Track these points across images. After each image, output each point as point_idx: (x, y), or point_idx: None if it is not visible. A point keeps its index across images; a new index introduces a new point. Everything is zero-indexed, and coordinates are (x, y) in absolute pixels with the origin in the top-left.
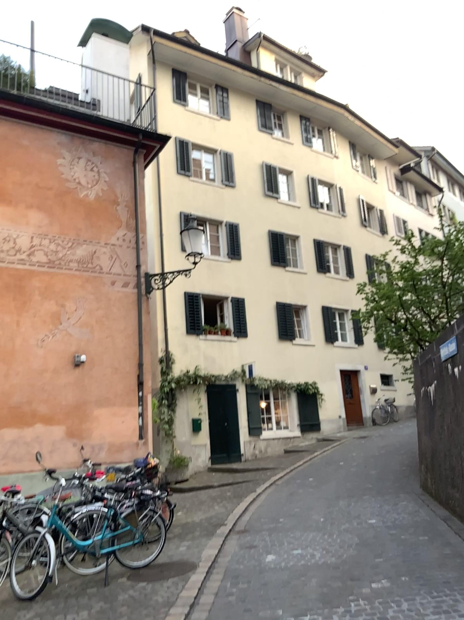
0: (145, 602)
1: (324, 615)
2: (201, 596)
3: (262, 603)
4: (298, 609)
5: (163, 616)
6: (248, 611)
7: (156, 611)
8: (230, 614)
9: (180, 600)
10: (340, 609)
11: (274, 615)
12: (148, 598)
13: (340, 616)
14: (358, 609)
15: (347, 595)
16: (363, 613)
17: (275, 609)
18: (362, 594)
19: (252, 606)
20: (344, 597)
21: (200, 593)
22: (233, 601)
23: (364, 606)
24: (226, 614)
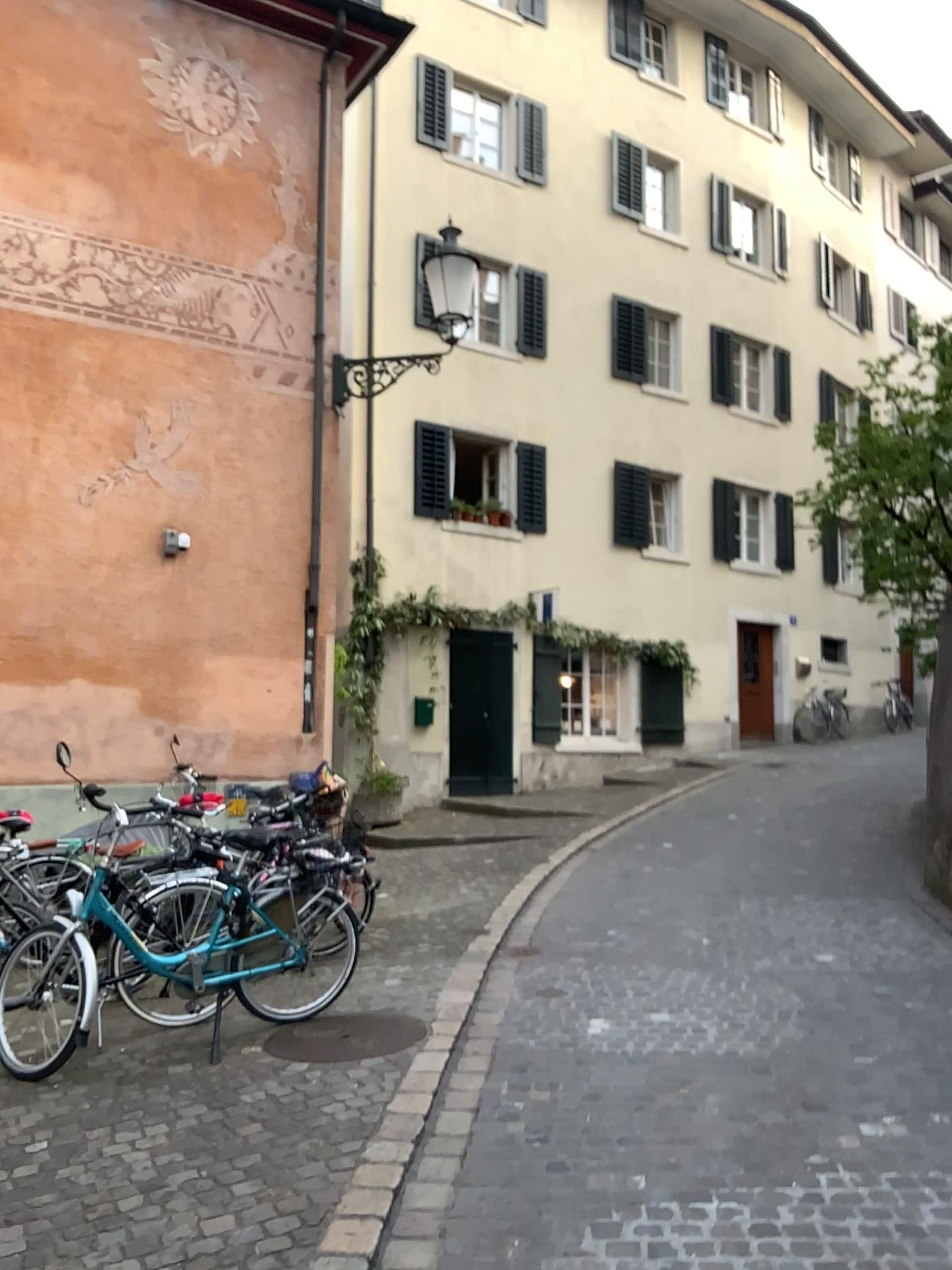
0: (307, 1120)
1: (761, 1207)
2: (443, 1119)
3: (597, 1153)
4: (691, 1182)
5: (348, 1165)
6: (563, 1173)
7: (331, 1149)
8: (516, 1177)
9: (391, 1126)
10: (801, 1192)
11: (630, 1193)
12: (314, 1110)
13: (803, 1214)
14: (846, 1196)
15: (811, 1154)
16: (861, 1211)
17: (631, 1176)
18: (849, 1157)
19: (572, 1160)
20: (805, 1159)
21: (441, 1112)
22: (524, 1141)
23: (860, 1190)
24: (507, 1175)
